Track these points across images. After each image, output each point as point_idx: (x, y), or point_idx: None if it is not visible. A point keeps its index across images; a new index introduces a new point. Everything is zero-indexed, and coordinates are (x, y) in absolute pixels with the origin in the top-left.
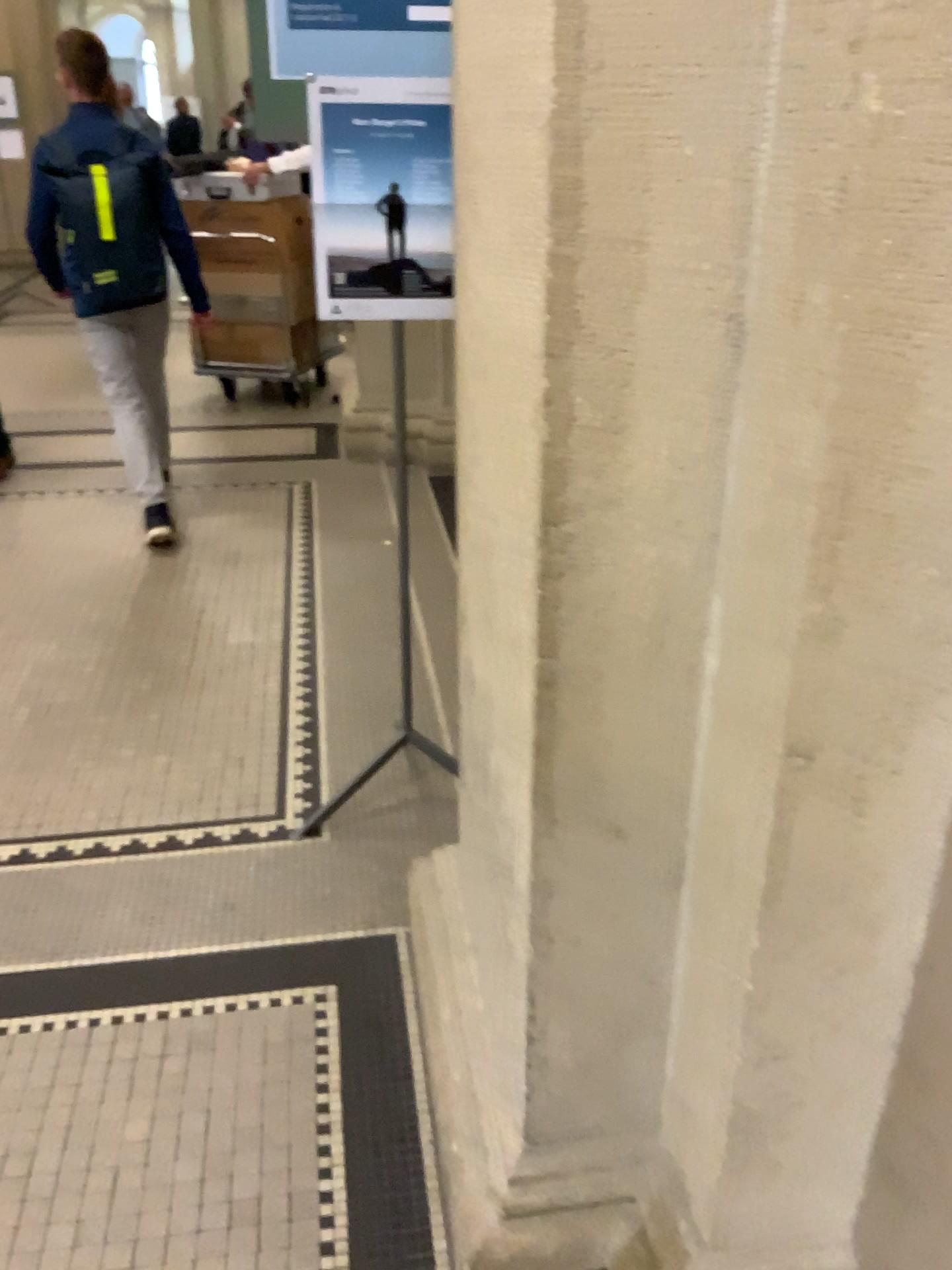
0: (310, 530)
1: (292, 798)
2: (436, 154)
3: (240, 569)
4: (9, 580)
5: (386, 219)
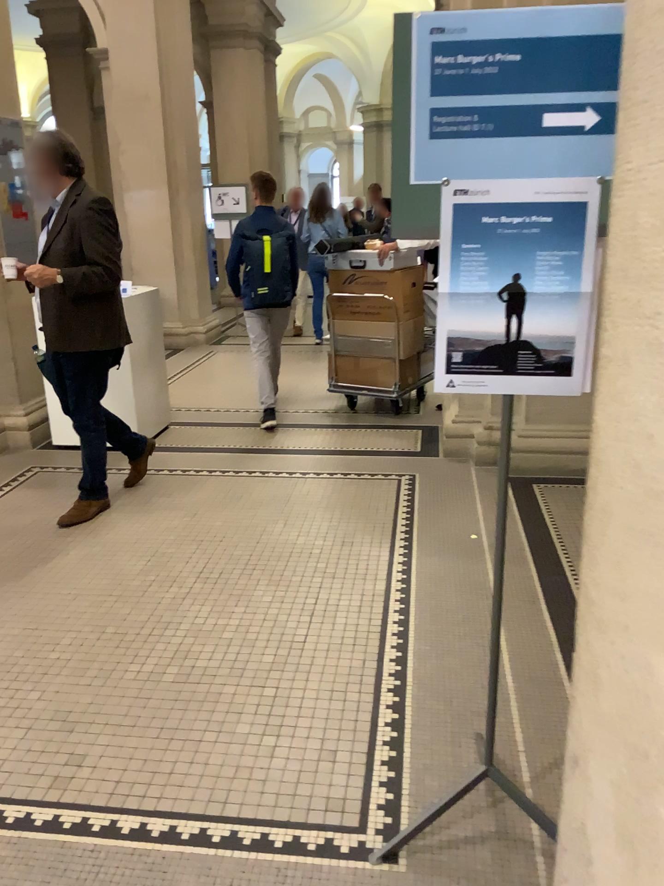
0: (411, 521)
1: (372, 804)
2: (561, 249)
3: (353, 551)
4: (184, 542)
5: (505, 306)
